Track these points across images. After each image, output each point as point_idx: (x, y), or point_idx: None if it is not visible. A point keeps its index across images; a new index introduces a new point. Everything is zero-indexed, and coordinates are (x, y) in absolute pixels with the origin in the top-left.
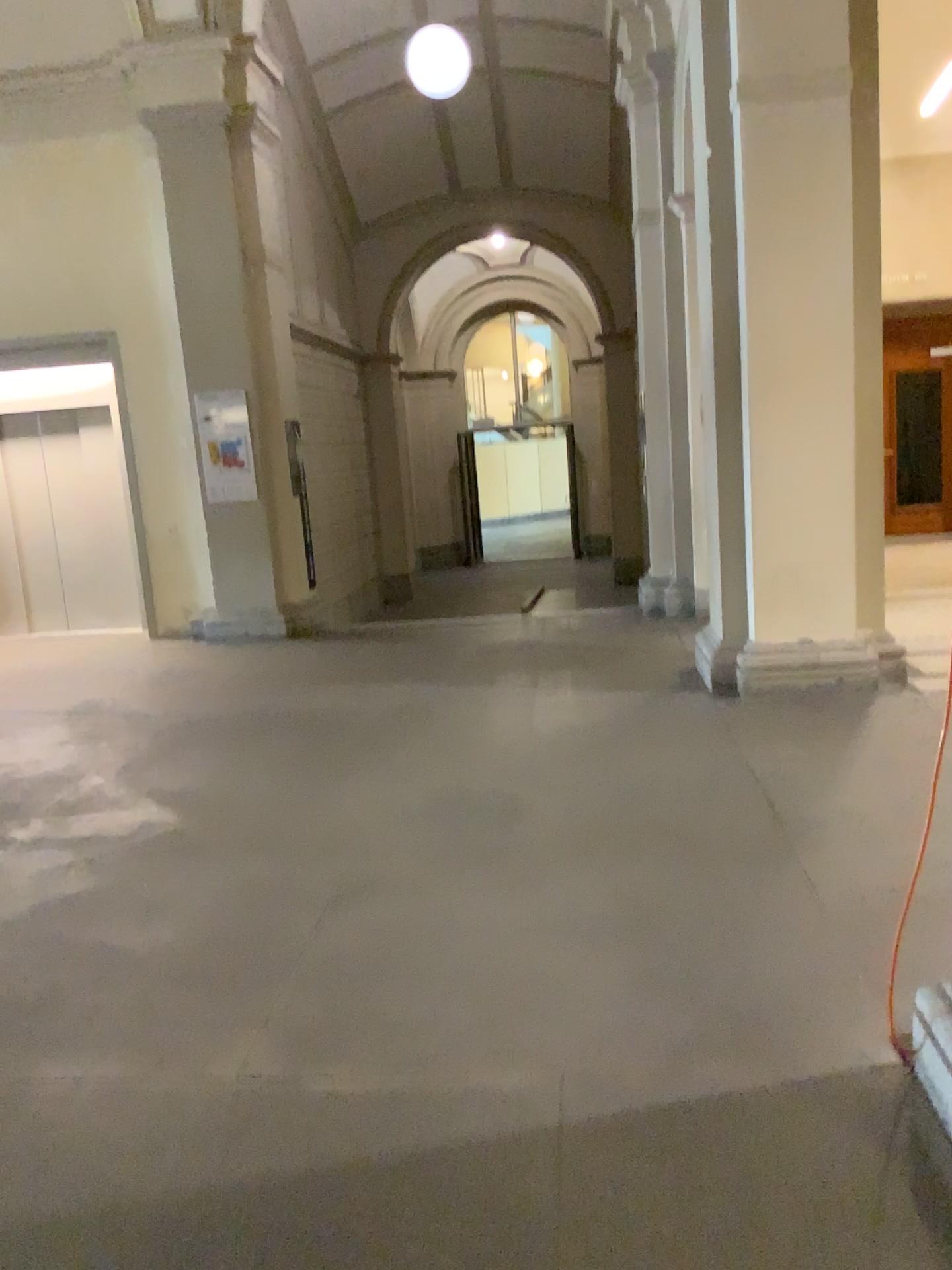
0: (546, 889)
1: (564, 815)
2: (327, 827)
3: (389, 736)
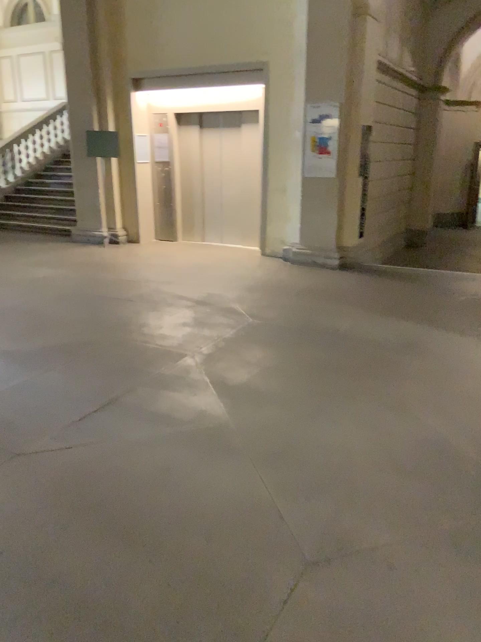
0: None
1: None
2: (328, 463)
3: (394, 373)
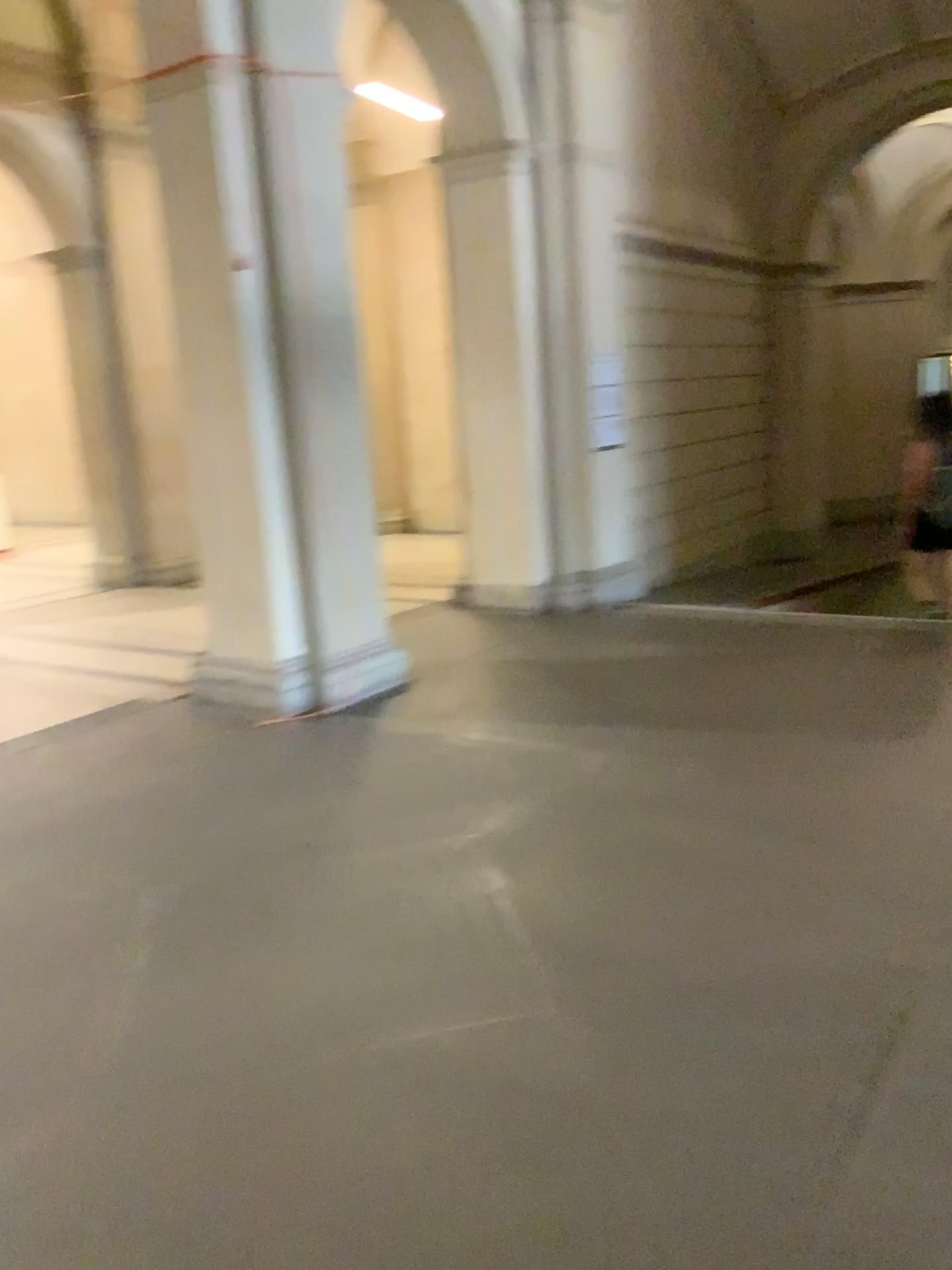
0: (324, 807)
1: (177, 876)
2: (397, 935)
3: (2, 1206)
